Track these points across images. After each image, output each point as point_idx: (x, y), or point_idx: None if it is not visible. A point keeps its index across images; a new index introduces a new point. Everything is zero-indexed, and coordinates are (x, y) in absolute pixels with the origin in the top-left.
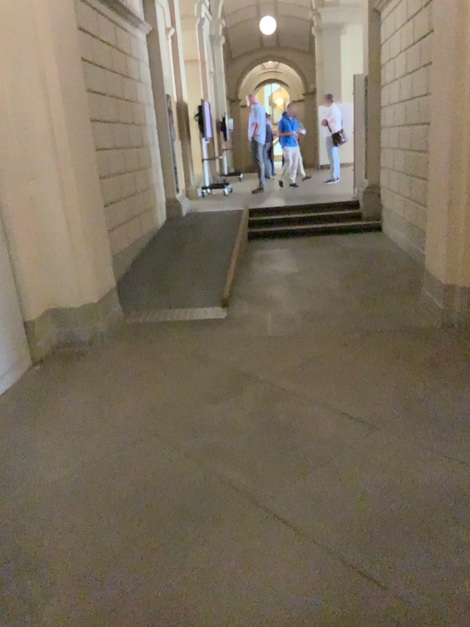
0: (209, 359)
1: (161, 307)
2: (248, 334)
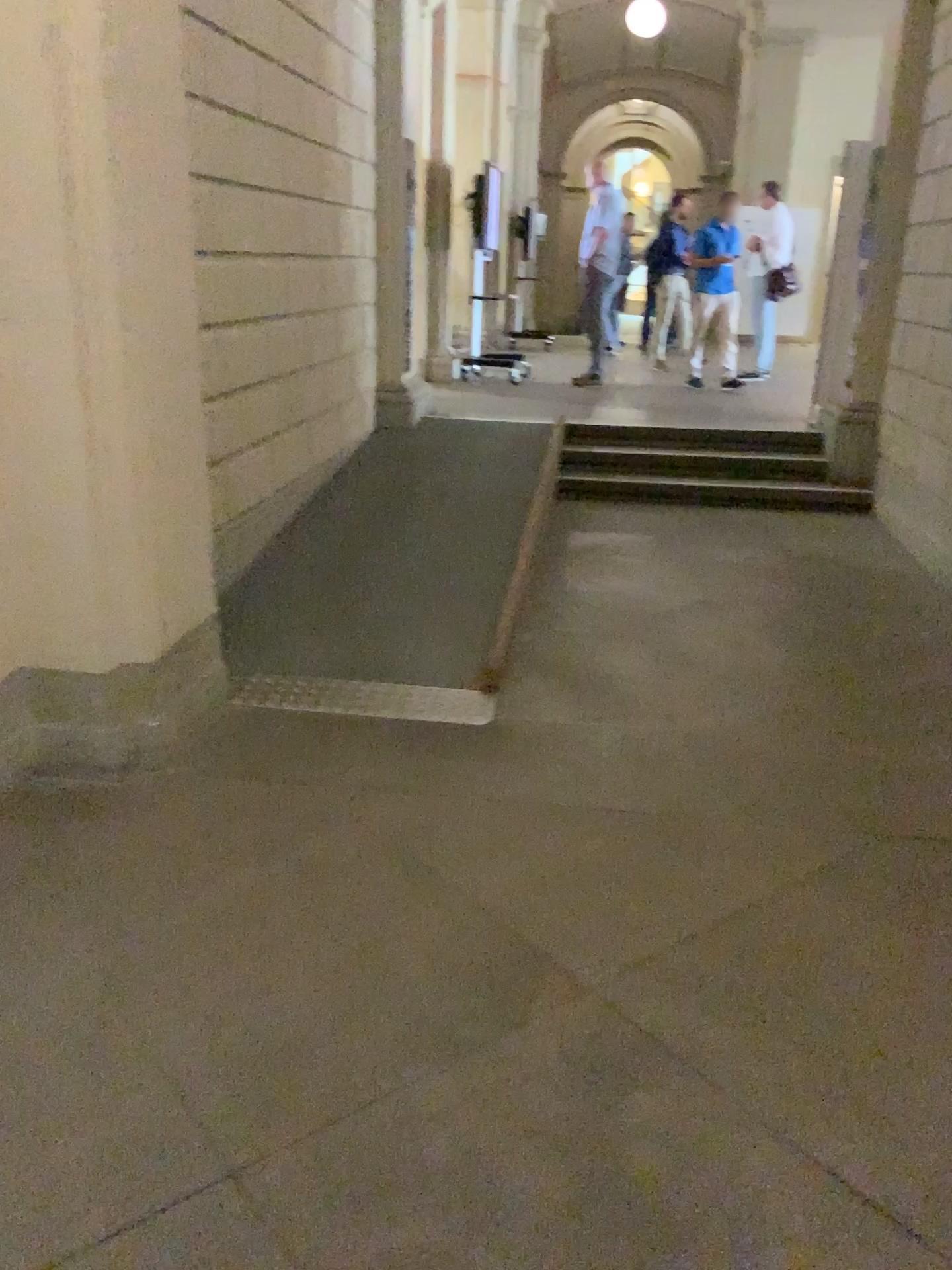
0: (434, 875)
1: (328, 677)
2: (546, 797)
